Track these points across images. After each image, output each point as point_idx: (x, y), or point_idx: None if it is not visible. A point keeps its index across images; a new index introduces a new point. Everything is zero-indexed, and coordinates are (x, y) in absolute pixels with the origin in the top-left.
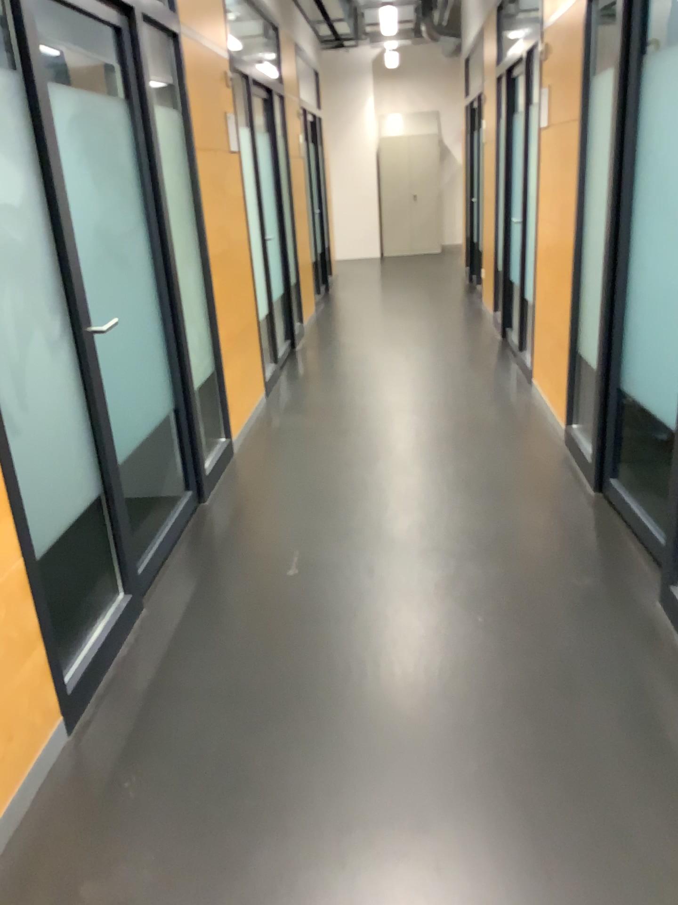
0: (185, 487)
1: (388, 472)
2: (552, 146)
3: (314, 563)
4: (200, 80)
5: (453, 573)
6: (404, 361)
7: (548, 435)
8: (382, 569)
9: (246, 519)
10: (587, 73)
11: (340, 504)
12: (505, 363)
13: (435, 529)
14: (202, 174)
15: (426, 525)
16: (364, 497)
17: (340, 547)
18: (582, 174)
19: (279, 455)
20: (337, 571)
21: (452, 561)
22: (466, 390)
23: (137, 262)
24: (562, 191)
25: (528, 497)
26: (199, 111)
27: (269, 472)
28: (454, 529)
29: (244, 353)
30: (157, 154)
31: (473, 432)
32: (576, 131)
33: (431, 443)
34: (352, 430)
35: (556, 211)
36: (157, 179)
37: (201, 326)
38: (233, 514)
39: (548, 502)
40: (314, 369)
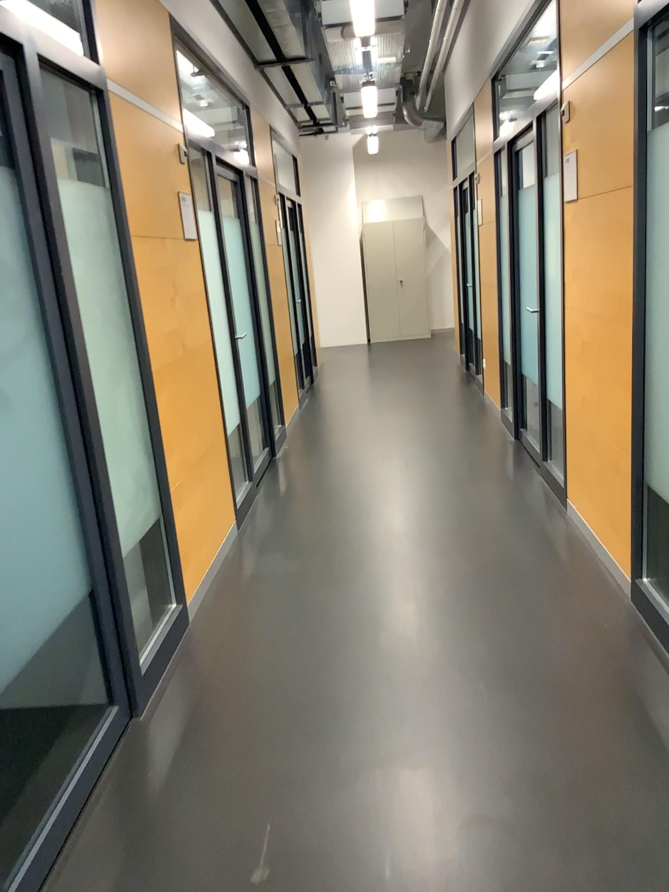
0: (112, 699)
1: (397, 656)
2: (590, 221)
3: (296, 852)
4: (136, 149)
5: (518, 878)
6: (405, 476)
7: (605, 588)
8: (403, 867)
9: (196, 753)
10: (642, 126)
11: (333, 718)
12: (526, 476)
13: (476, 771)
14: (141, 267)
15: (462, 763)
16: (368, 704)
17: (335, 816)
18: (644, 254)
19: (250, 625)
20: (331, 871)
21: (513, 850)
22: (484, 516)
23: (27, 395)
24: (610, 276)
25: (602, 703)
26: (136, 188)
27: (235, 655)
28: (505, 772)
29: (206, 485)
30: (61, 244)
31: (504, 585)
32: (629, 200)
33: (451, 604)
34: (346, 581)
35: (599, 301)
36: (60, 276)
37: (143, 462)
38: (181, 740)
39: (634, 713)
40: (297, 488)
